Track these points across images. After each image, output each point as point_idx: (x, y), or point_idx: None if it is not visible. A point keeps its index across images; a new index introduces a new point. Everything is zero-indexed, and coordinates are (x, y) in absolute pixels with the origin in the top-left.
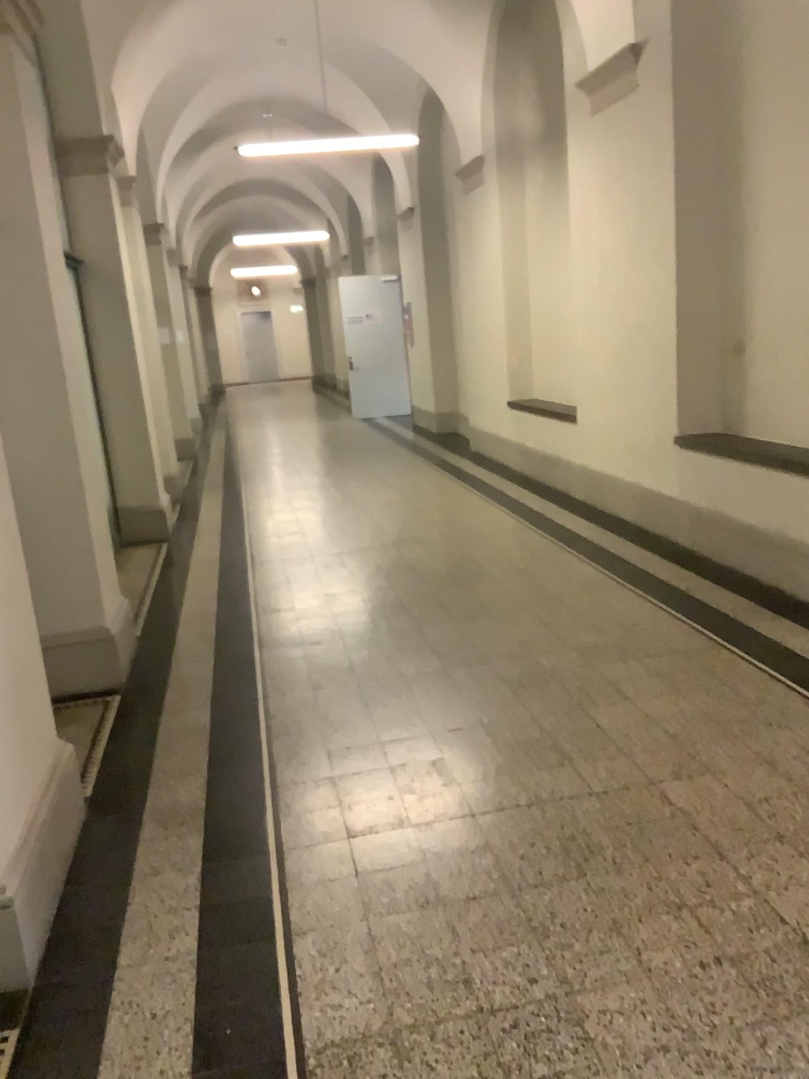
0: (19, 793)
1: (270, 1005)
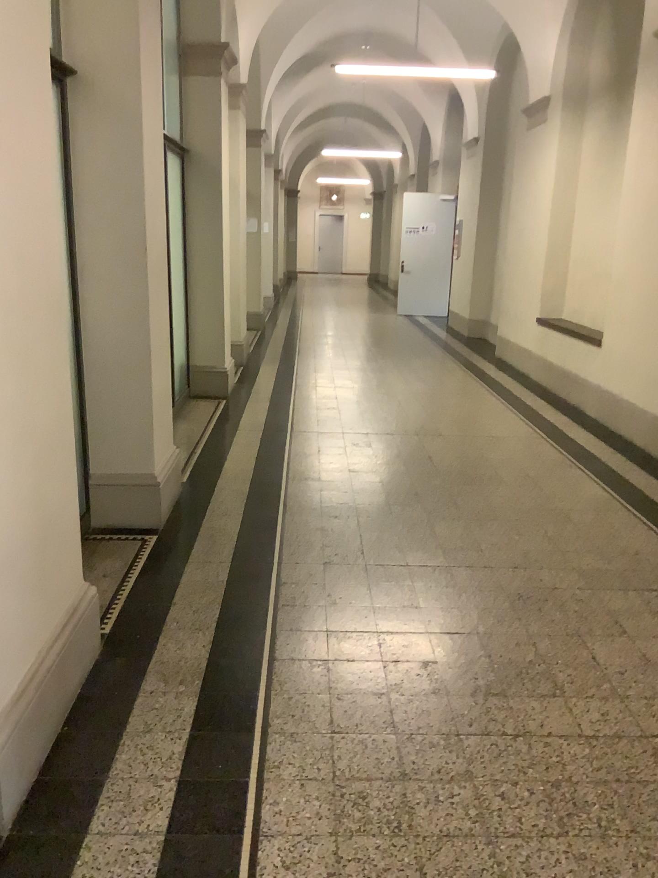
0: (21, 645)
1: None
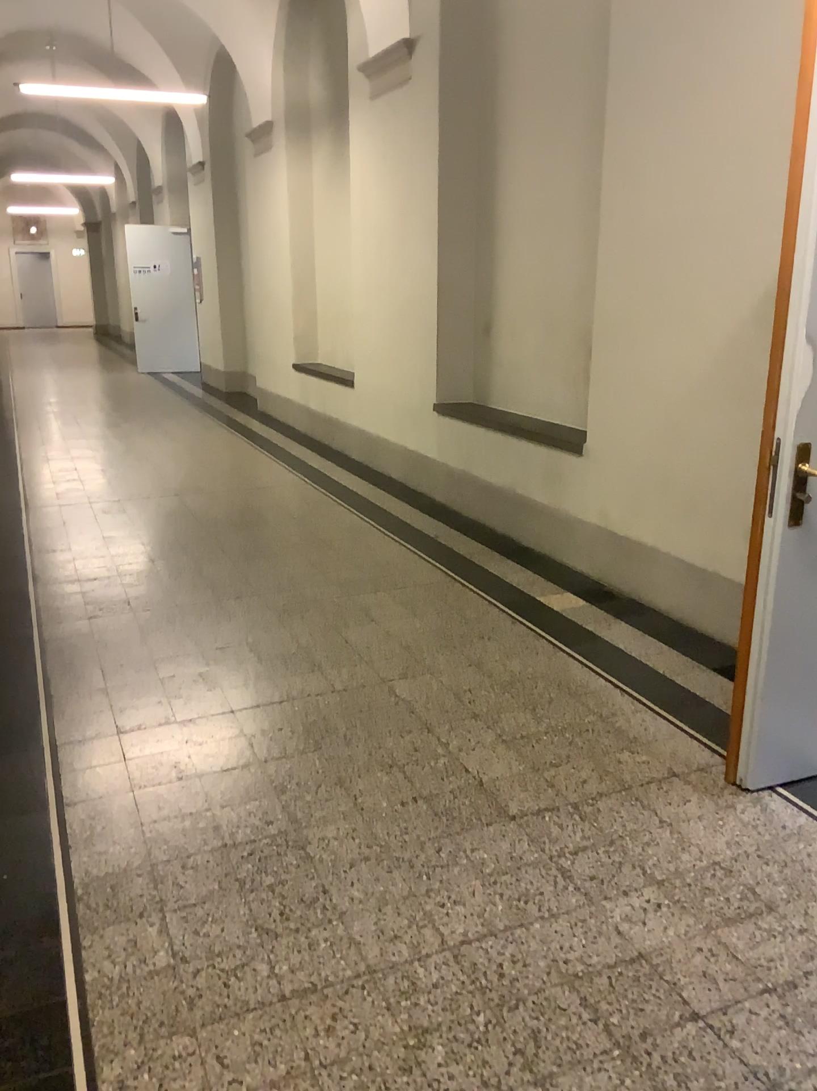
0: None
1: (48, 855)
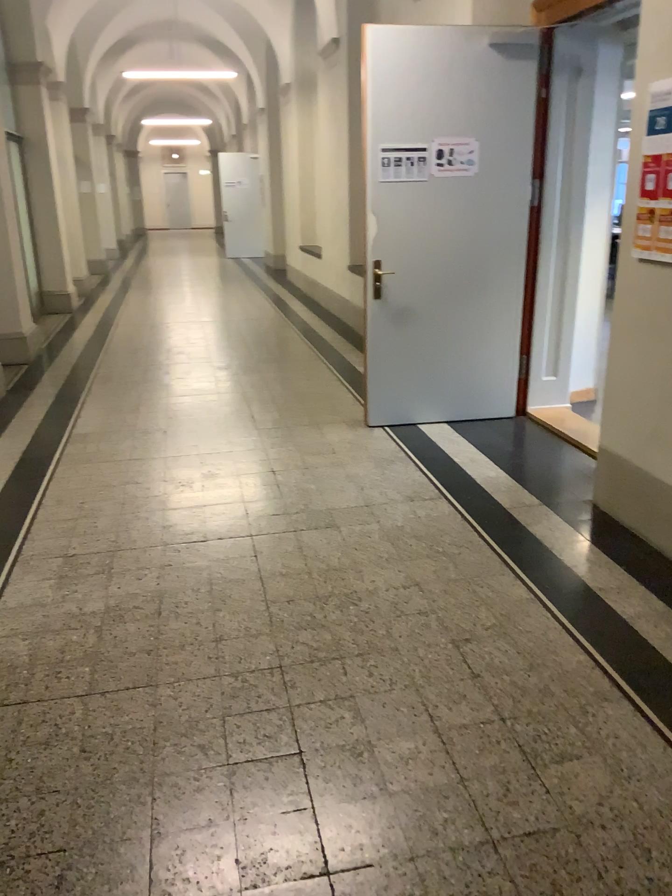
0: None
1: (62, 426)
